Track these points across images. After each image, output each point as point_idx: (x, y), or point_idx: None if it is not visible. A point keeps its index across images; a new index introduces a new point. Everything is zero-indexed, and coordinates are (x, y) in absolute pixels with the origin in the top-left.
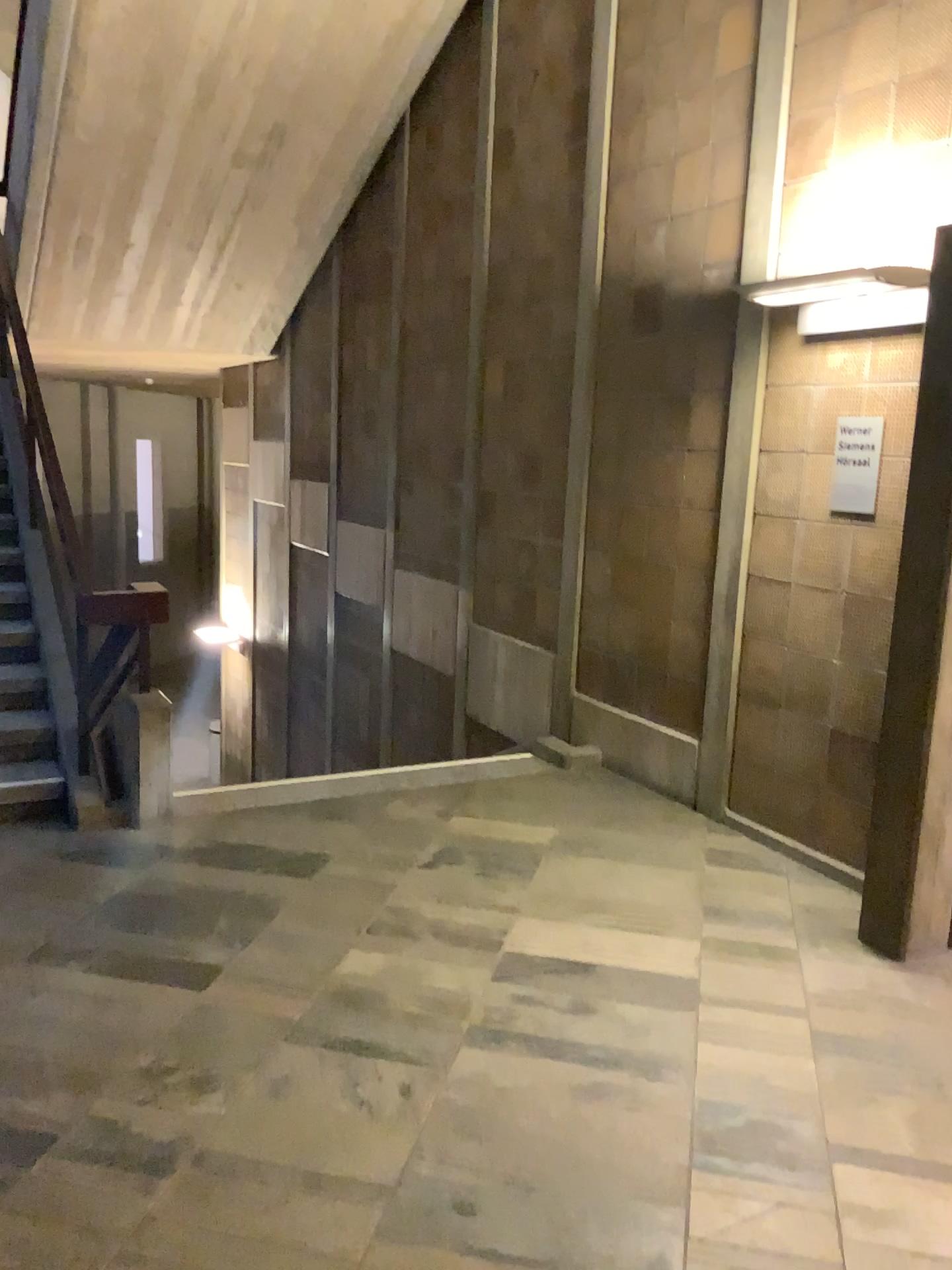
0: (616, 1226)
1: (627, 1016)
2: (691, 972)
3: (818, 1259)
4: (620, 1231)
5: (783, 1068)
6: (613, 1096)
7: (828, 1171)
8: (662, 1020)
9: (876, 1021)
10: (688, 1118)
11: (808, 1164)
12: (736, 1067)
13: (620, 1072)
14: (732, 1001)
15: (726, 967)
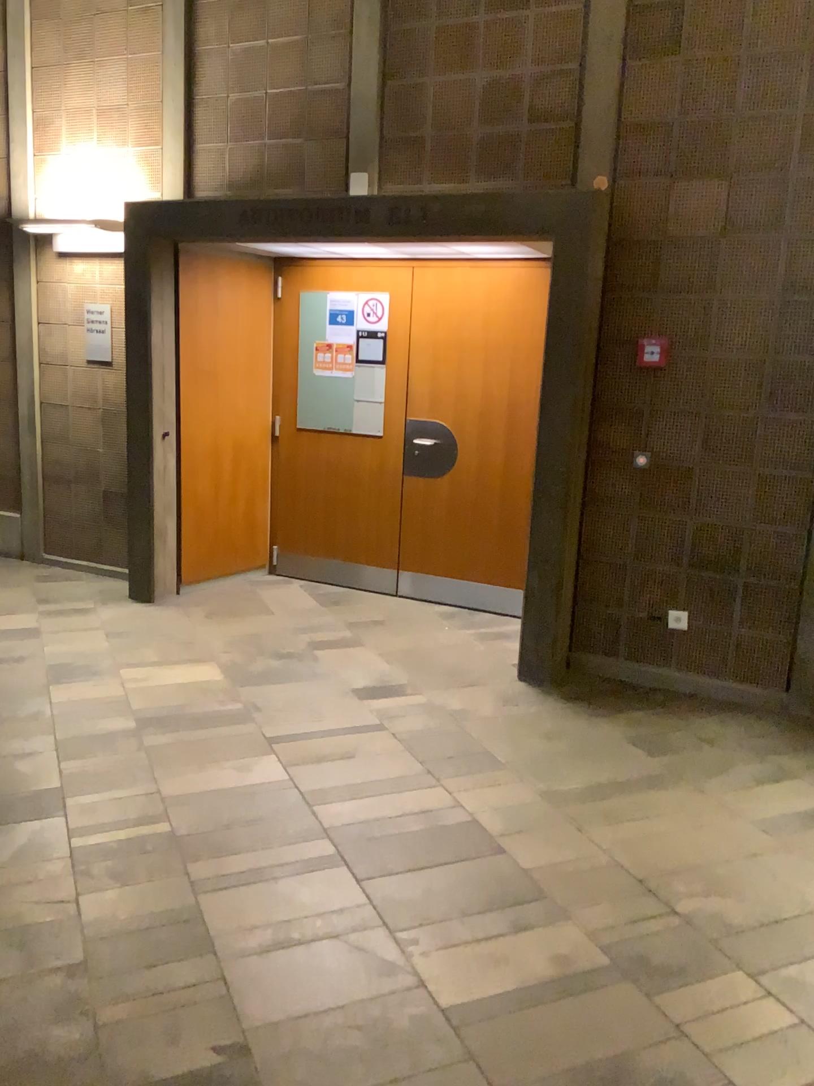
0: (14, 705)
1: (1, 645)
2: (35, 624)
3: (113, 694)
4: (17, 706)
5: (91, 646)
6: (1, 672)
7: (116, 670)
8: (22, 643)
9: (139, 624)
10: (44, 670)
11: (107, 671)
12: (67, 650)
13: (3, 663)
14: (61, 630)
15: (55, 619)
